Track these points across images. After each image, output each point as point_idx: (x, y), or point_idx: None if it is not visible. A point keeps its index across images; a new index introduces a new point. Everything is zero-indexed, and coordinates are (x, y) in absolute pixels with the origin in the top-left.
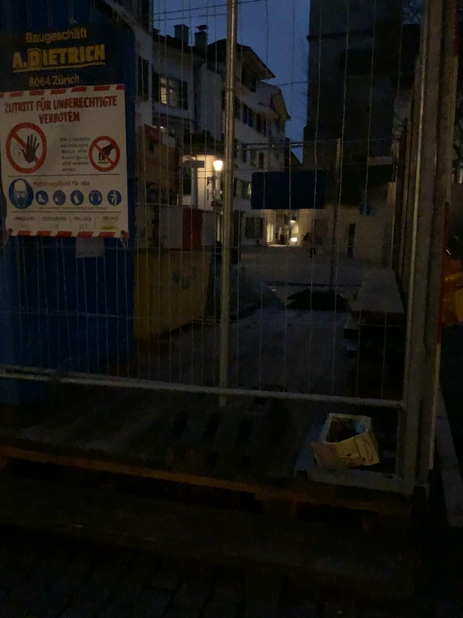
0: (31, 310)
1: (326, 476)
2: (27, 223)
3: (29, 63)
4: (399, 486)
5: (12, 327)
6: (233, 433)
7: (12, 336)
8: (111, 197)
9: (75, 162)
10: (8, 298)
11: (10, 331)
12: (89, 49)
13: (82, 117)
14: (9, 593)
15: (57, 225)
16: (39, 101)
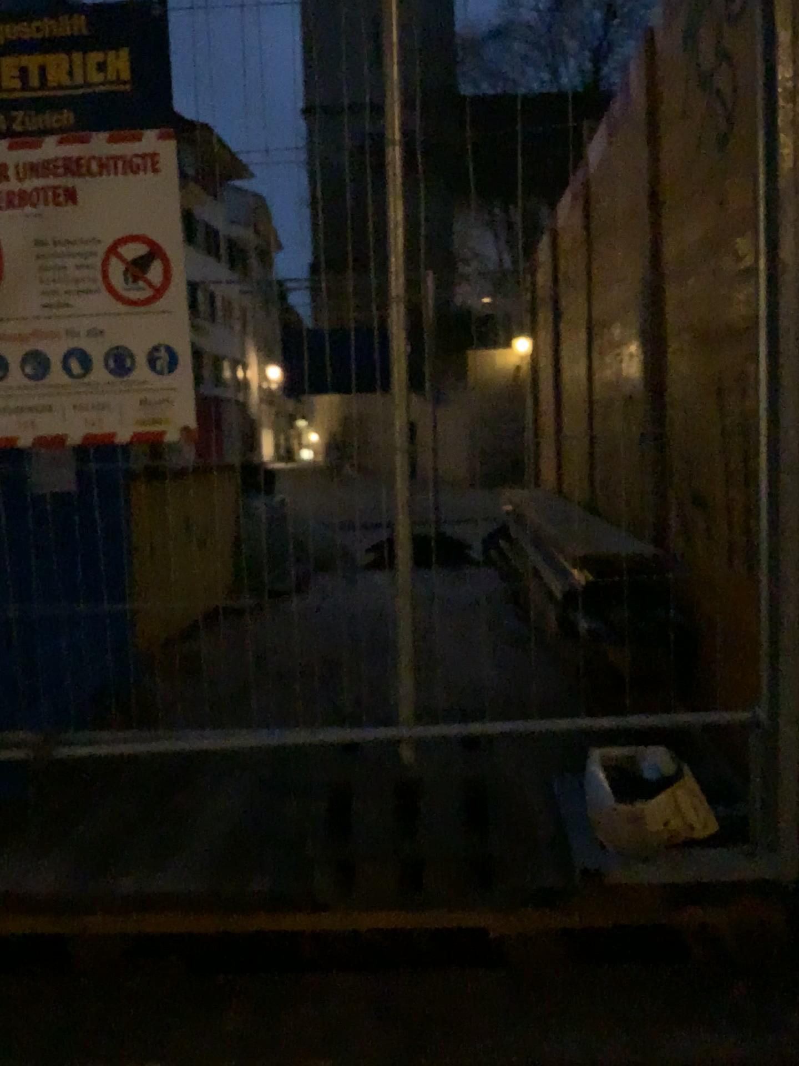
0: None
1: (637, 872)
2: None
3: None
4: (773, 868)
5: None
6: (451, 815)
7: None
8: (154, 360)
9: (70, 291)
10: None
11: None
12: (93, 58)
13: (84, 197)
14: None
15: (33, 423)
16: None
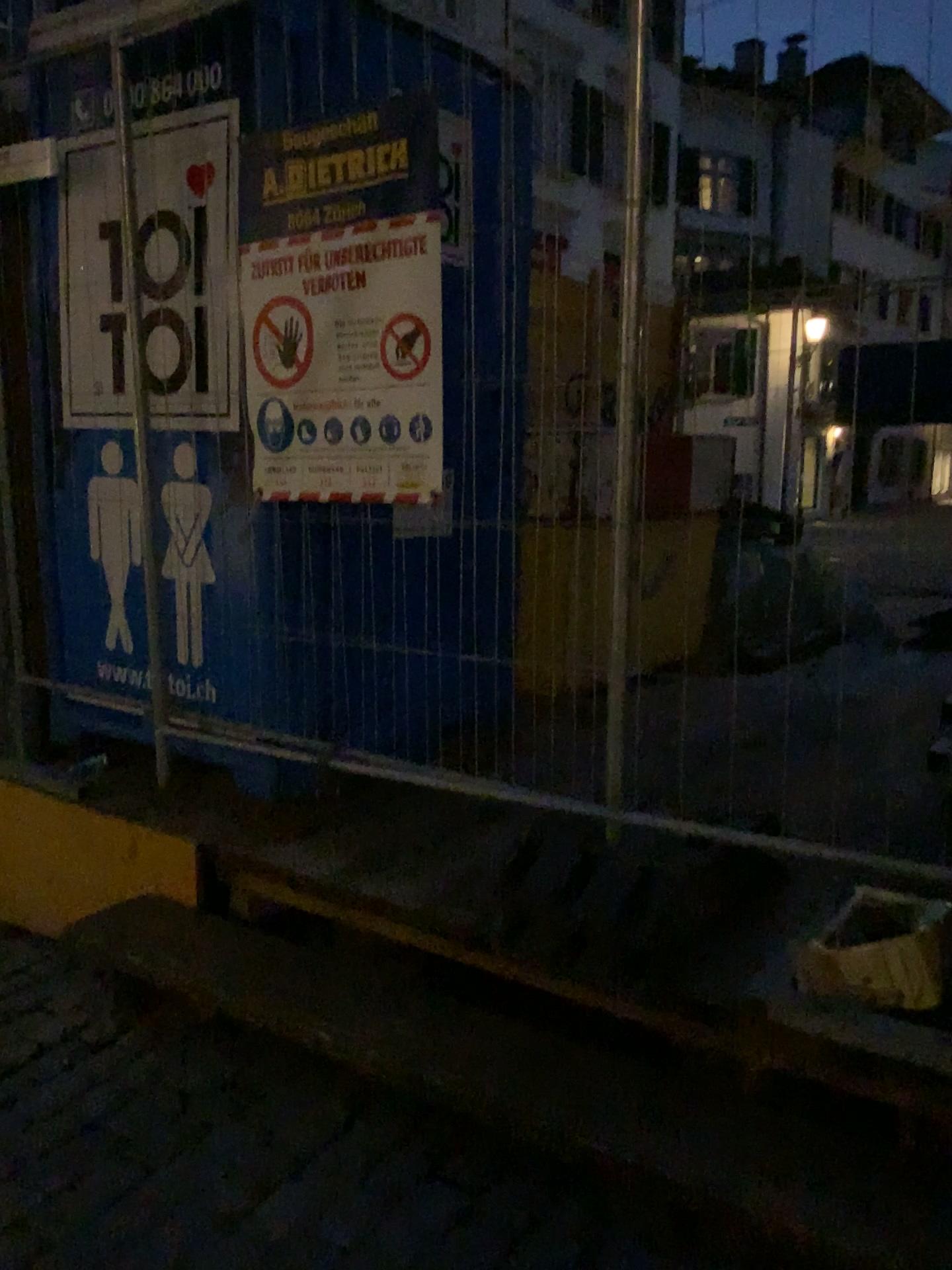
0: (293, 633)
1: (805, 1020)
2: (283, 477)
3: (287, 188)
4: None
5: (265, 664)
6: (618, 903)
7: (265, 681)
8: (416, 427)
9: (357, 364)
10: (260, 610)
11: (263, 670)
12: (383, 152)
13: (370, 280)
14: (209, 1133)
15: (328, 480)
16: (303, 255)
